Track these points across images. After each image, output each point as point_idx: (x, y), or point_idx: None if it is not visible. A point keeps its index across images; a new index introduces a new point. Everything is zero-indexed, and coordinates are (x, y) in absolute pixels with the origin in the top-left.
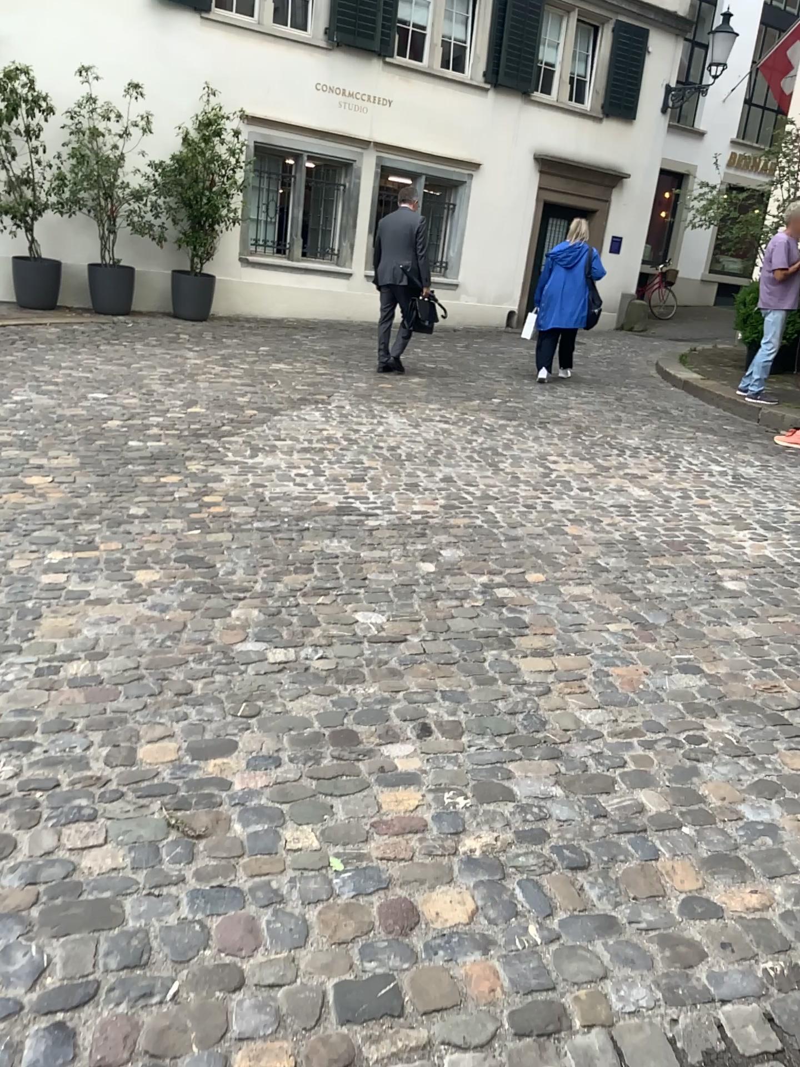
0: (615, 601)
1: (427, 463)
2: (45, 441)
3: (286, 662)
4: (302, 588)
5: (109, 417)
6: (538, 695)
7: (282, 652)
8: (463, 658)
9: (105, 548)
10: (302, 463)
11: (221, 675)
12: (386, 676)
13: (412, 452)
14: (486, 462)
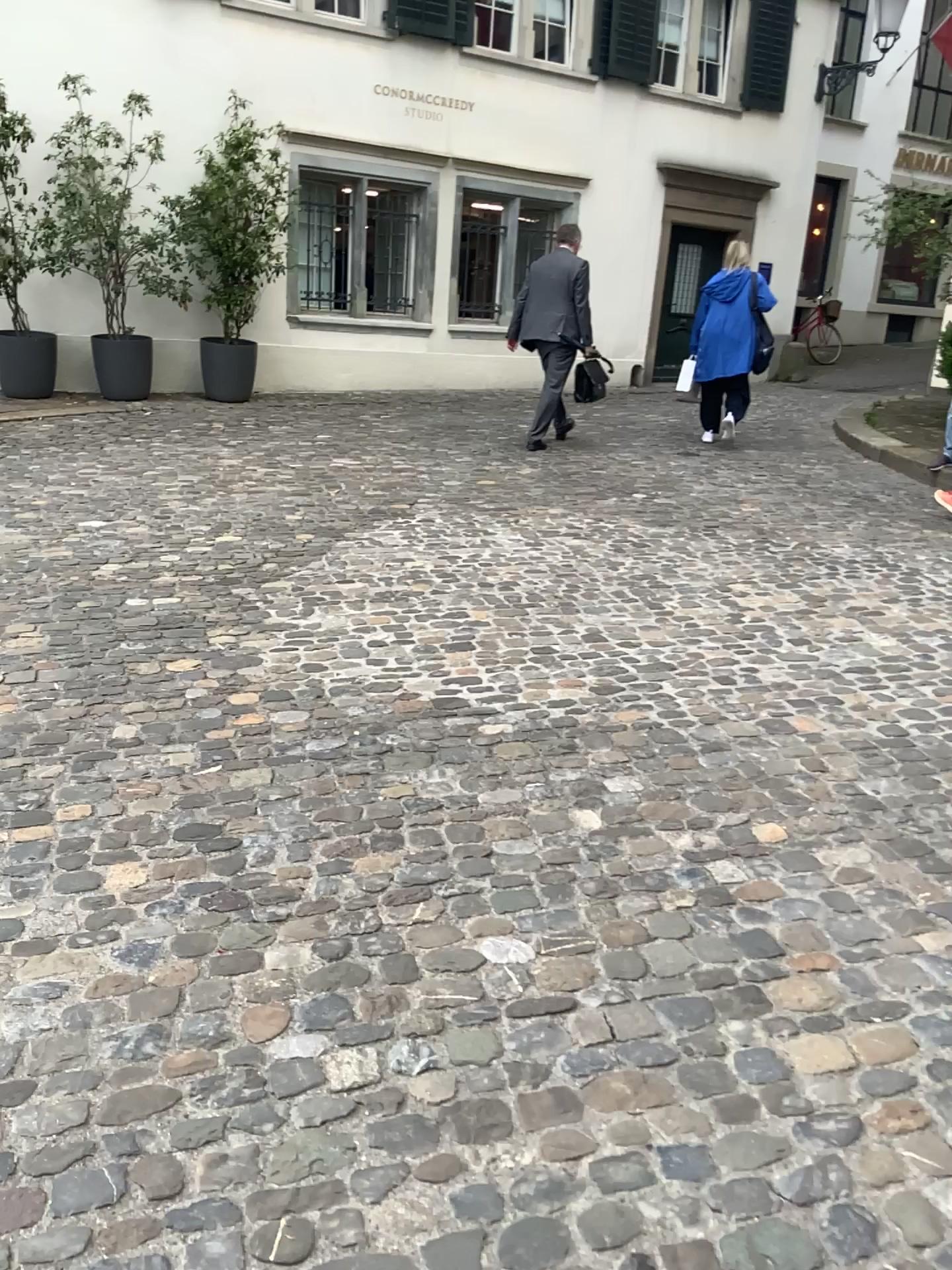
0: (912, 877)
1: (560, 612)
2: (3, 609)
3: (364, 1083)
4: (387, 888)
5: (101, 562)
6: (841, 1140)
7: (358, 1057)
8: (683, 1043)
9: (64, 817)
10: (379, 624)
11: (243, 1136)
12: (552, 1112)
13: (536, 593)
14: (647, 604)
